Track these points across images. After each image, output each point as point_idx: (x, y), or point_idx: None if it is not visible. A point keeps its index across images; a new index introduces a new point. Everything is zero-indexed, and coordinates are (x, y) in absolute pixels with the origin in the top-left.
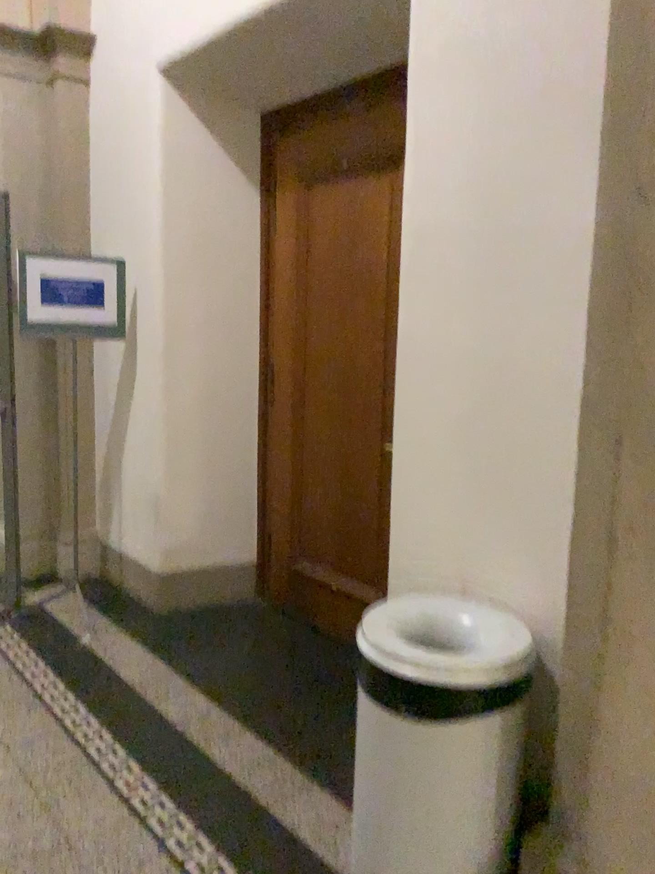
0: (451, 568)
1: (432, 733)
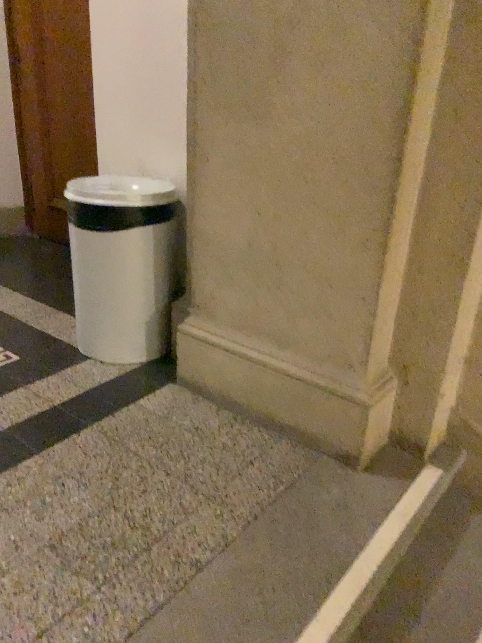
0: (131, 163)
1: (106, 240)
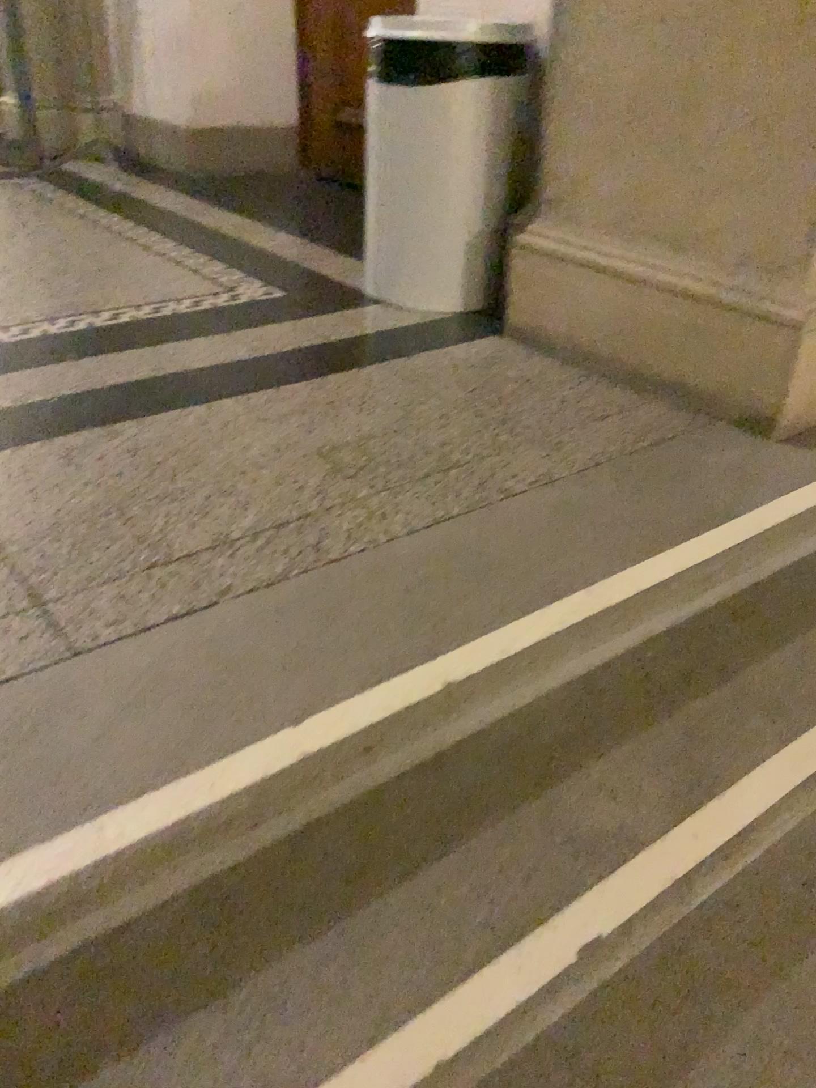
0: None
1: (422, 98)
